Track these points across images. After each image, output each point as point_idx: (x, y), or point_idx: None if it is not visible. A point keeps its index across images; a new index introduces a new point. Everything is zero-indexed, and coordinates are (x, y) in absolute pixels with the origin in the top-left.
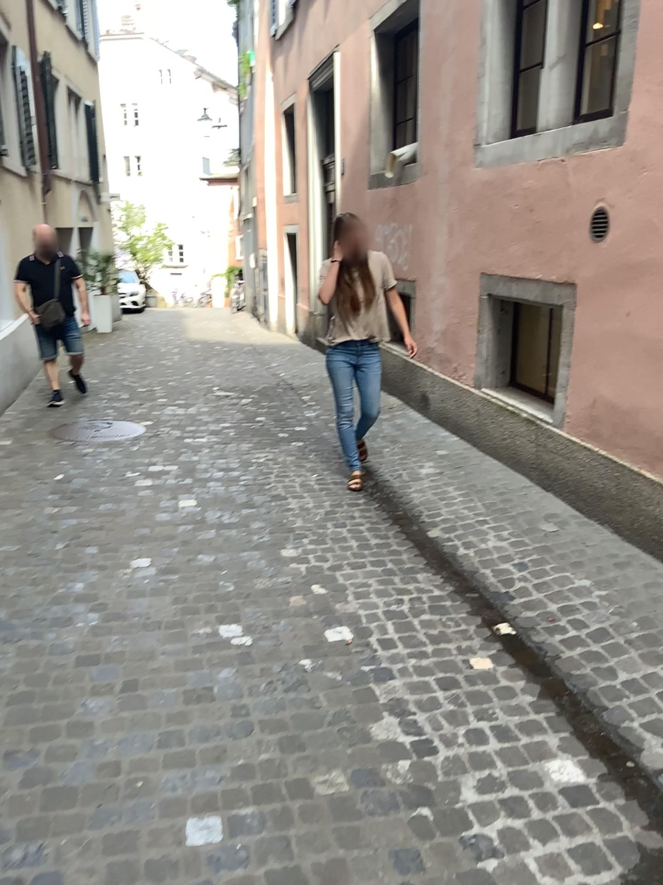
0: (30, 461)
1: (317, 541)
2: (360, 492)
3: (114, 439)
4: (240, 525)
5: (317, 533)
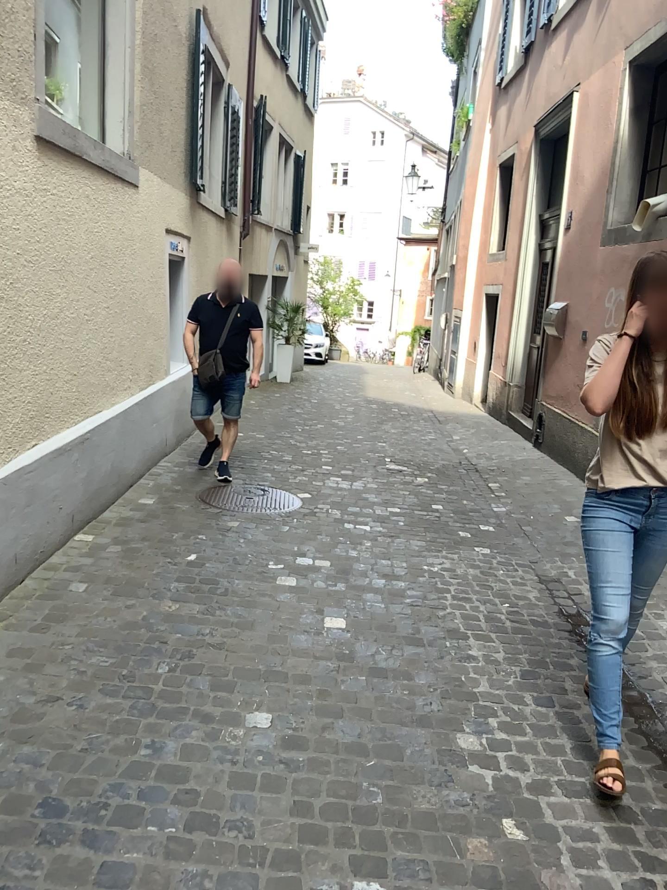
0: (161, 535)
1: (512, 731)
2: (572, 649)
3: (263, 517)
4: (402, 678)
5: (511, 715)
